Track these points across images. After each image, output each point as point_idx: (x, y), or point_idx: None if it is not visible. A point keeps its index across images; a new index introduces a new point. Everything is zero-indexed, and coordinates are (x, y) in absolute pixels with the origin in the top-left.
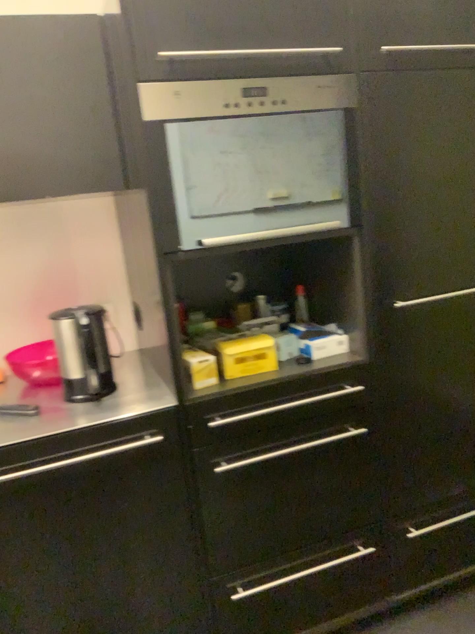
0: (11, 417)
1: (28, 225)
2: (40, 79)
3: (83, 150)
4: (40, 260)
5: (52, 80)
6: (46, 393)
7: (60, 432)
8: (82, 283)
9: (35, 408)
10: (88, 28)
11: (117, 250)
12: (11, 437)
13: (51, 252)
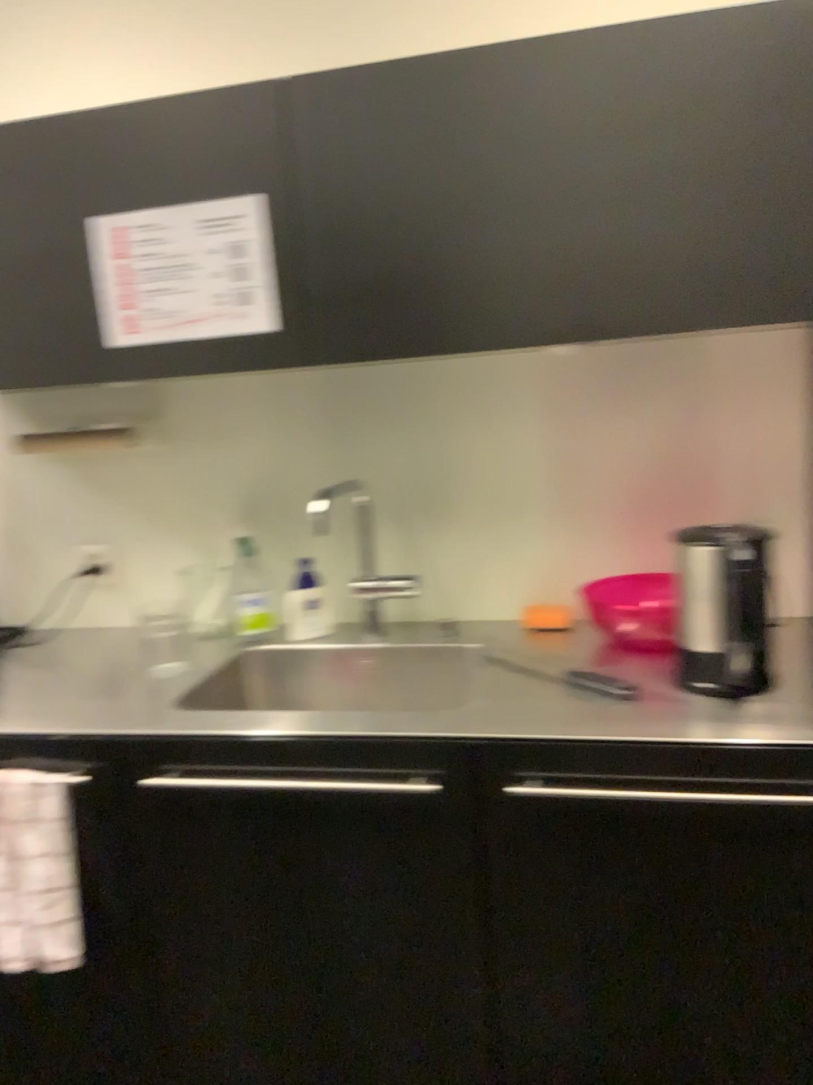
0: (585, 692)
1: (641, 377)
2: (711, 123)
3: (770, 244)
4: (651, 436)
5: (731, 123)
6: (638, 662)
7: (670, 738)
8: (716, 482)
9: (624, 685)
10: (812, 19)
11: (790, 428)
12: (589, 726)
13: (671, 423)
